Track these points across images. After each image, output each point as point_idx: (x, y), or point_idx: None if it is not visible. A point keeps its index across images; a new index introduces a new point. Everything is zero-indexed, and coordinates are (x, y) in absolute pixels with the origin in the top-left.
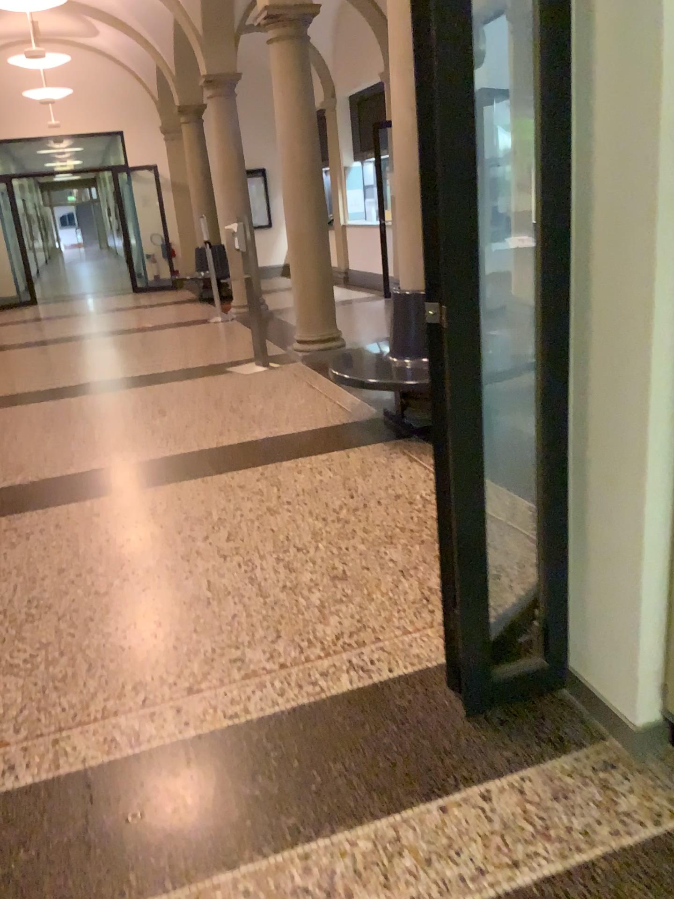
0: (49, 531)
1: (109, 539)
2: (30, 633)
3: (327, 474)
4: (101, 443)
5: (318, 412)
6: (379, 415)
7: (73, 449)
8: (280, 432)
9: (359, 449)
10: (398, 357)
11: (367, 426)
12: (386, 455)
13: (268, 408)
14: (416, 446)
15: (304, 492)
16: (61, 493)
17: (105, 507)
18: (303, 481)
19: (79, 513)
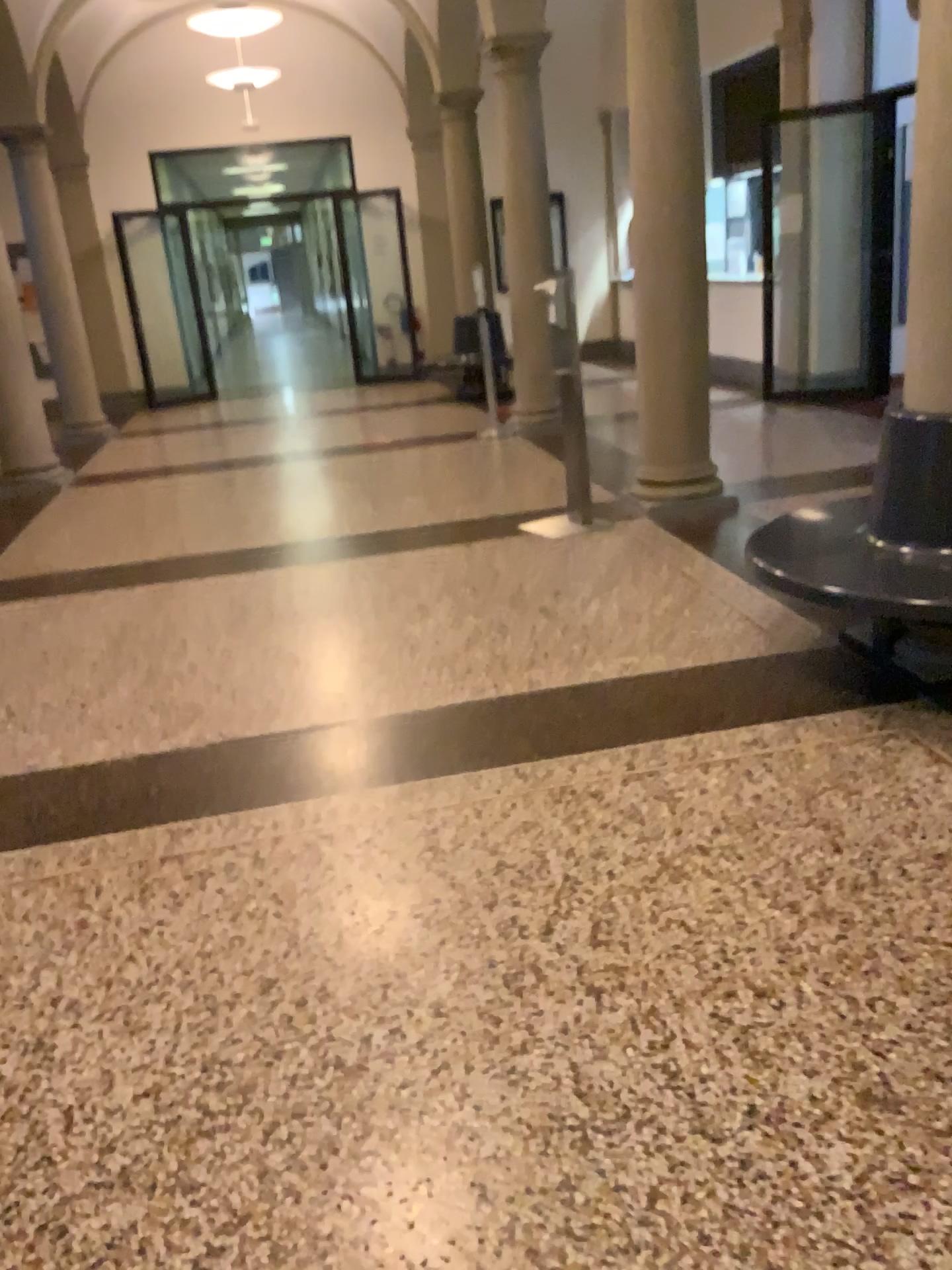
0: (239, 872)
1: (353, 907)
2: (203, 1176)
3: (764, 779)
4: (325, 667)
5: (710, 629)
6: (835, 646)
7: (279, 675)
8: (647, 669)
9: (810, 719)
10: (895, 546)
11: (816, 668)
12: (873, 740)
13: (613, 613)
14: (929, 723)
15: (727, 821)
16: (261, 775)
17: (341, 819)
18: (717, 793)
19: (294, 831)
